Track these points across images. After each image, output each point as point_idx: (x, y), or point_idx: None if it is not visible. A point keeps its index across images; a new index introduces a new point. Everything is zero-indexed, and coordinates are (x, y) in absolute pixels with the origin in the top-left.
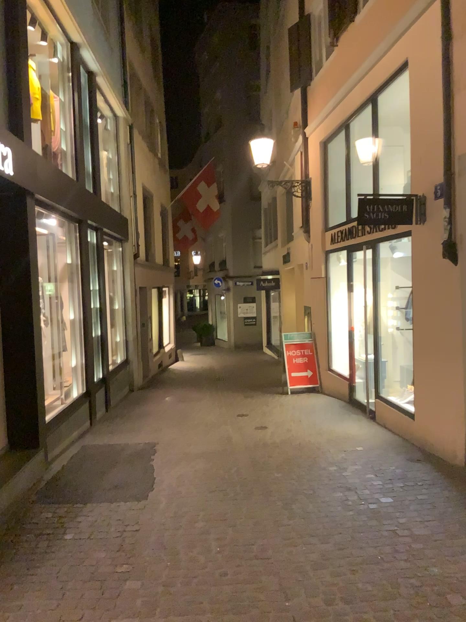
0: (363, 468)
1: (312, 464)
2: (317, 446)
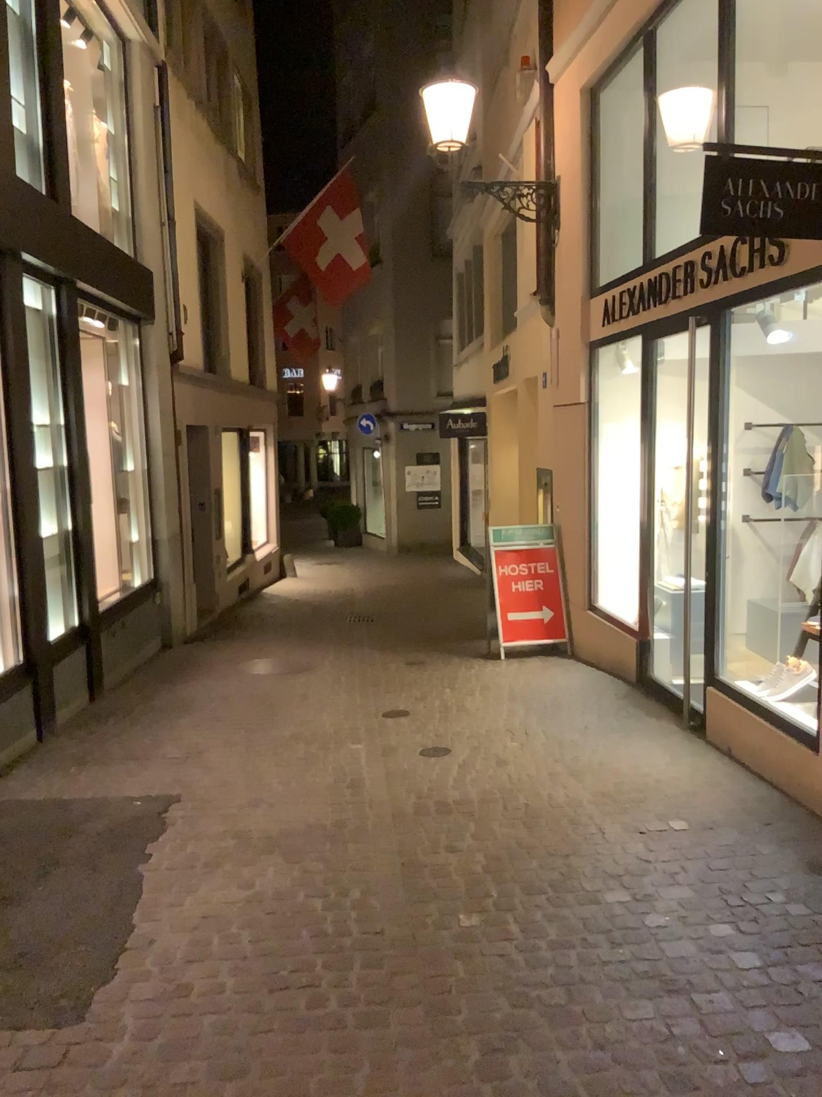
0: (703, 906)
1: (562, 886)
2: (572, 821)
